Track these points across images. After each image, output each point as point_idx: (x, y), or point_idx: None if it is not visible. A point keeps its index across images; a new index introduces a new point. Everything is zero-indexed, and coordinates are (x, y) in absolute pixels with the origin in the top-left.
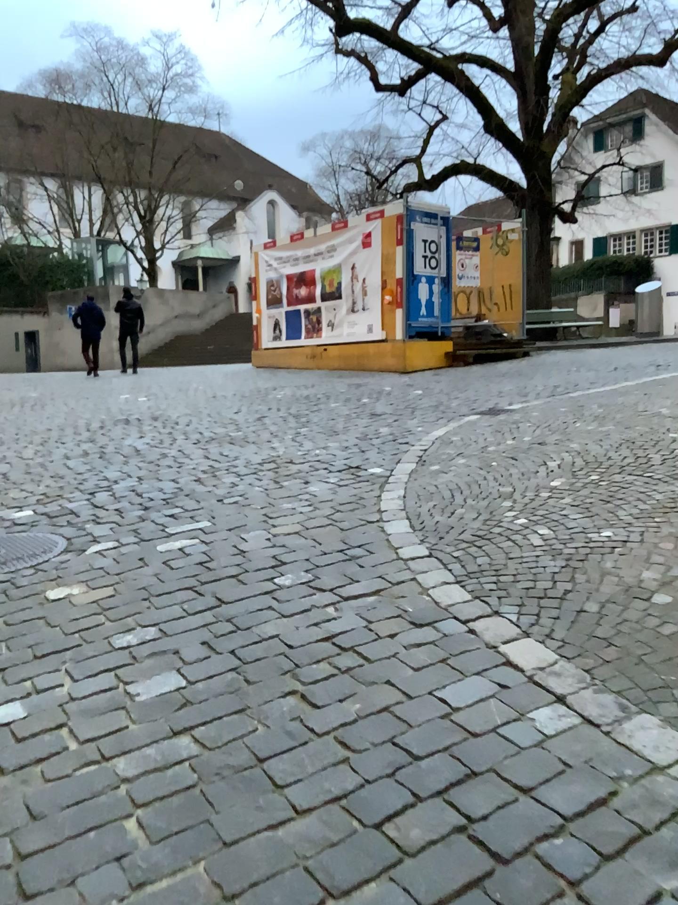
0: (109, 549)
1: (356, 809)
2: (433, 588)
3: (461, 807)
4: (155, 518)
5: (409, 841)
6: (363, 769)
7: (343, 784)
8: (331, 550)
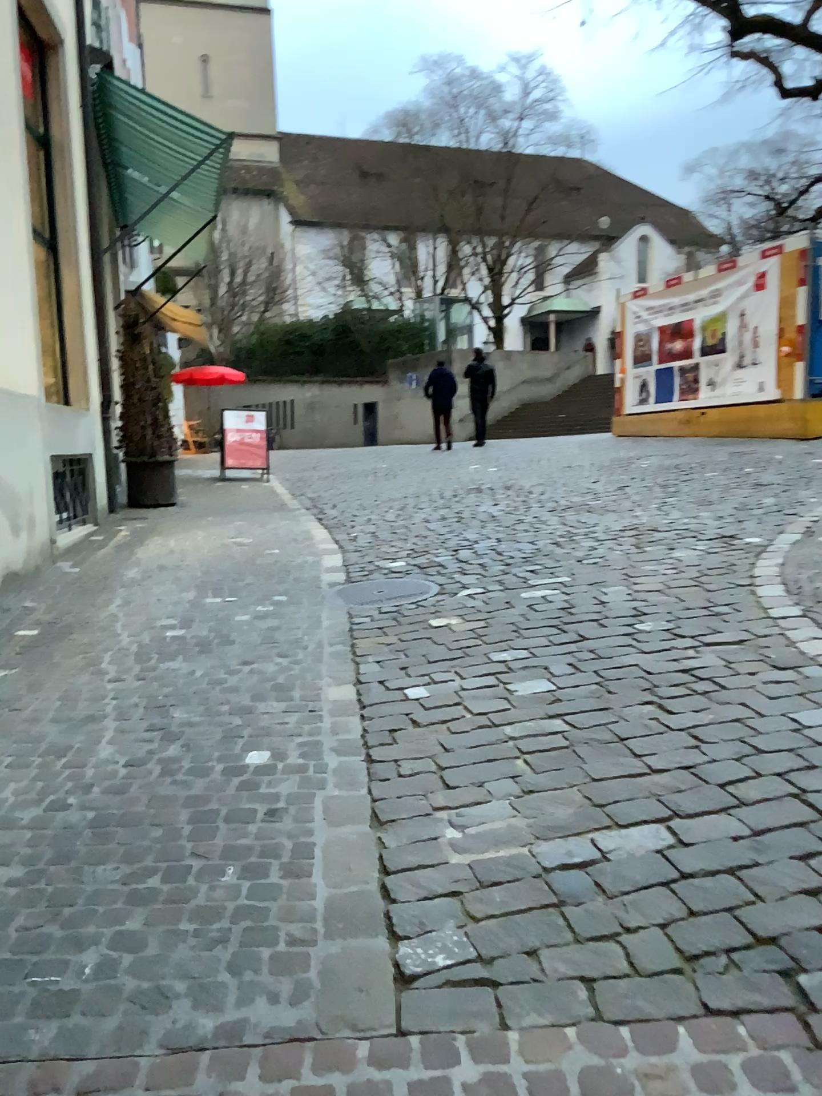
0: (480, 593)
1: (703, 772)
2: (799, 640)
3: (796, 781)
4: (520, 571)
5: (746, 794)
6: (711, 751)
7: (693, 757)
8: (695, 605)
